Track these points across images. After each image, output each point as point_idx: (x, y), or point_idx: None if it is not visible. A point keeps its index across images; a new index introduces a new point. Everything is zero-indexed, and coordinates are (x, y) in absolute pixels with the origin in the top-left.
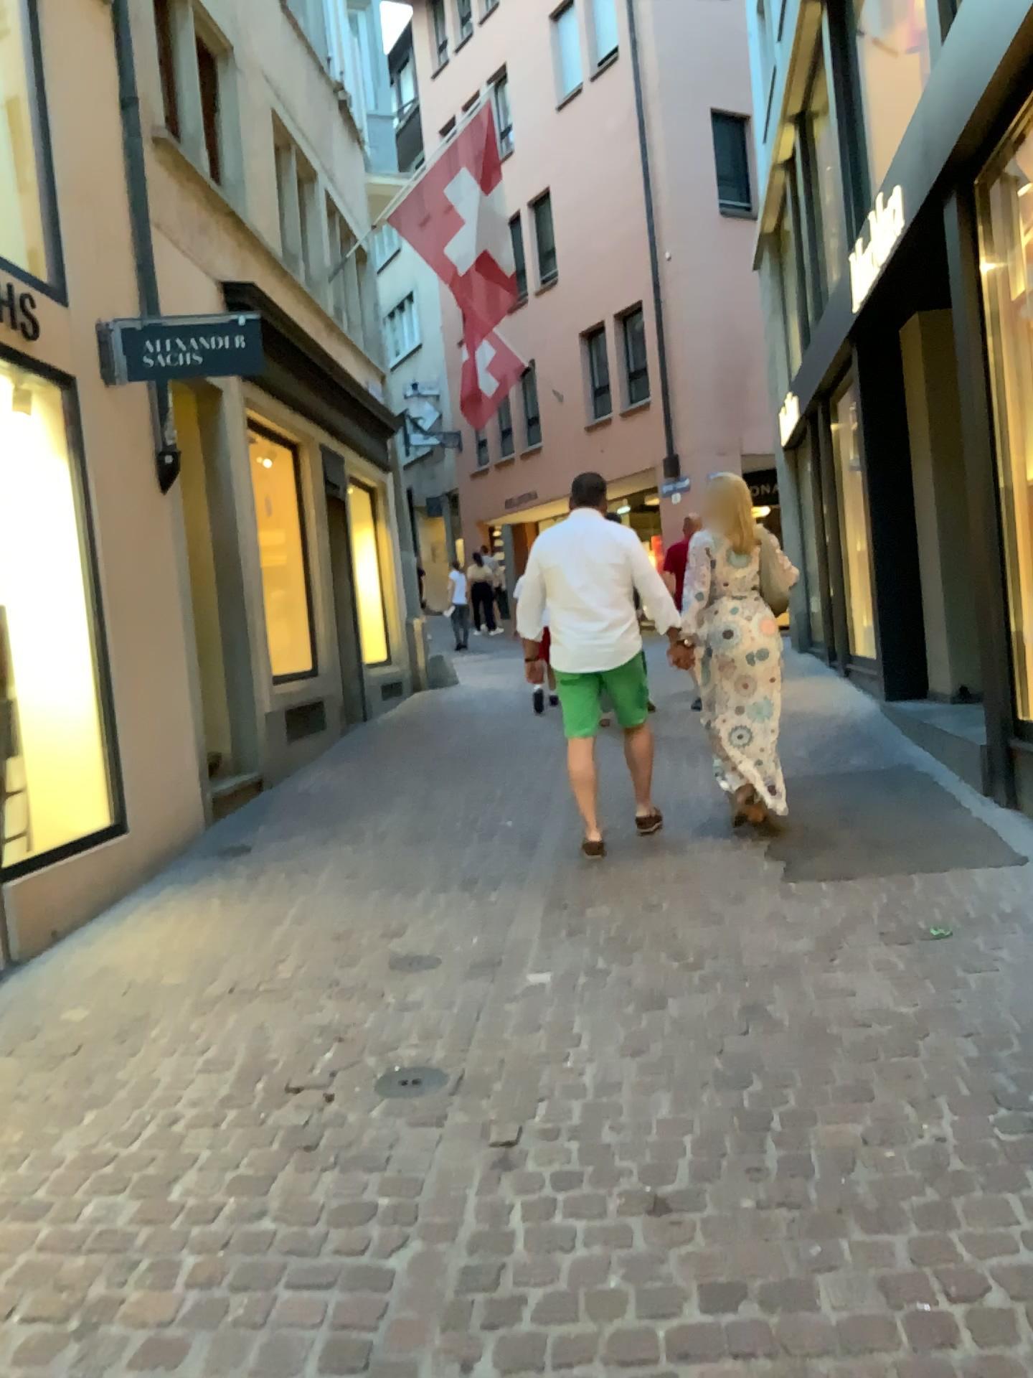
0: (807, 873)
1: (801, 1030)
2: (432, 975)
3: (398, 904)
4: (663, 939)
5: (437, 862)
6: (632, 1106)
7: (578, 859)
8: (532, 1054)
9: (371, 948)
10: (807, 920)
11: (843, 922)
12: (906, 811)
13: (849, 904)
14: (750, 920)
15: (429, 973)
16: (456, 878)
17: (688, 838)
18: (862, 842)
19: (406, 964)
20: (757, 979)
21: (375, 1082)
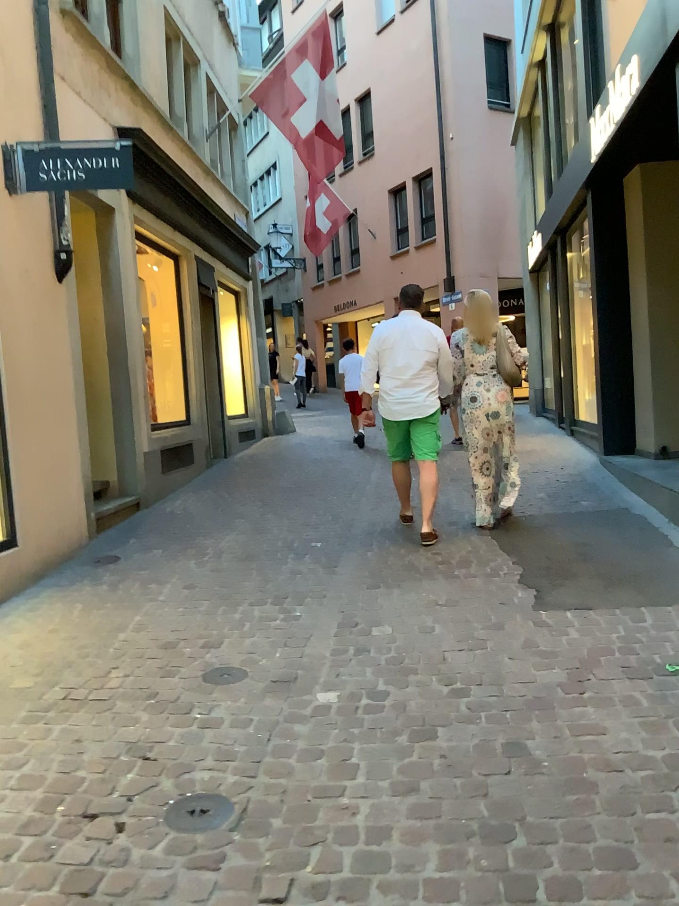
0: (554, 602)
1: (559, 774)
2: (236, 690)
3: (221, 616)
4: (435, 661)
5: (258, 576)
6: (400, 861)
7: (369, 579)
8: (312, 785)
9: (190, 659)
10: (557, 650)
11: (588, 653)
12: (629, 547)
13: (591, 633)
14: (508, 647)
15: (233, 689)
16: (271, 592)
17: (456, 564)
18: (597, 574)
19: (216, 676)
20: (517, 710)
21: (165, 811)
